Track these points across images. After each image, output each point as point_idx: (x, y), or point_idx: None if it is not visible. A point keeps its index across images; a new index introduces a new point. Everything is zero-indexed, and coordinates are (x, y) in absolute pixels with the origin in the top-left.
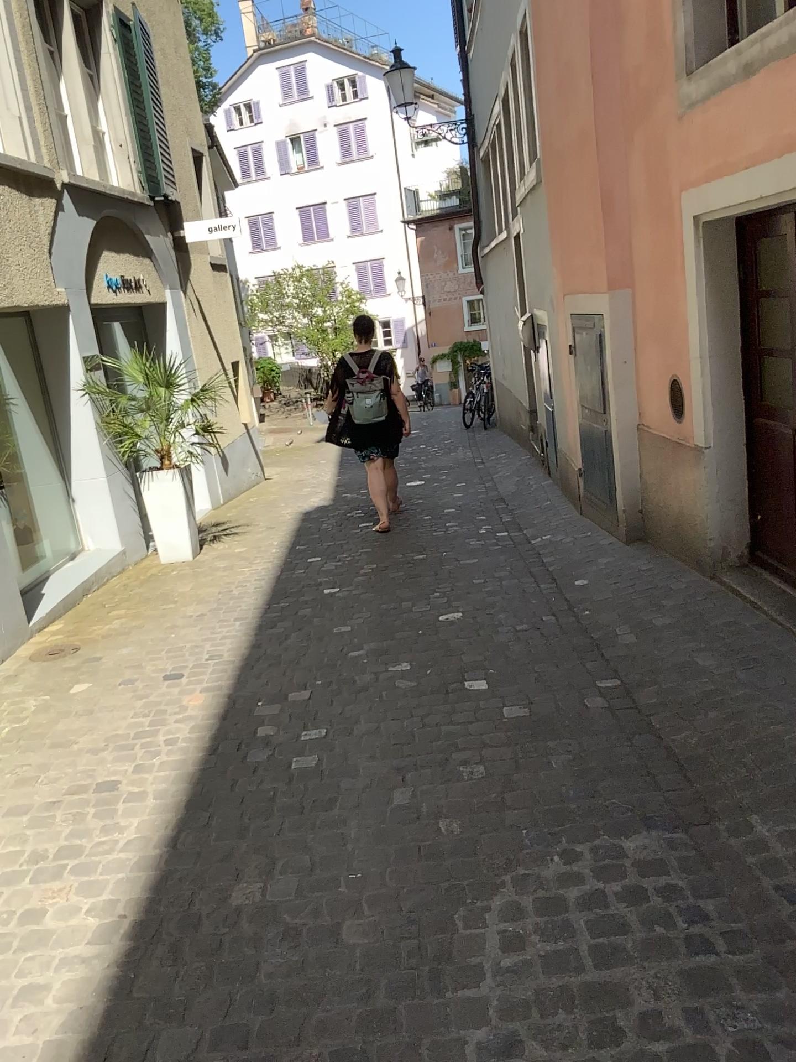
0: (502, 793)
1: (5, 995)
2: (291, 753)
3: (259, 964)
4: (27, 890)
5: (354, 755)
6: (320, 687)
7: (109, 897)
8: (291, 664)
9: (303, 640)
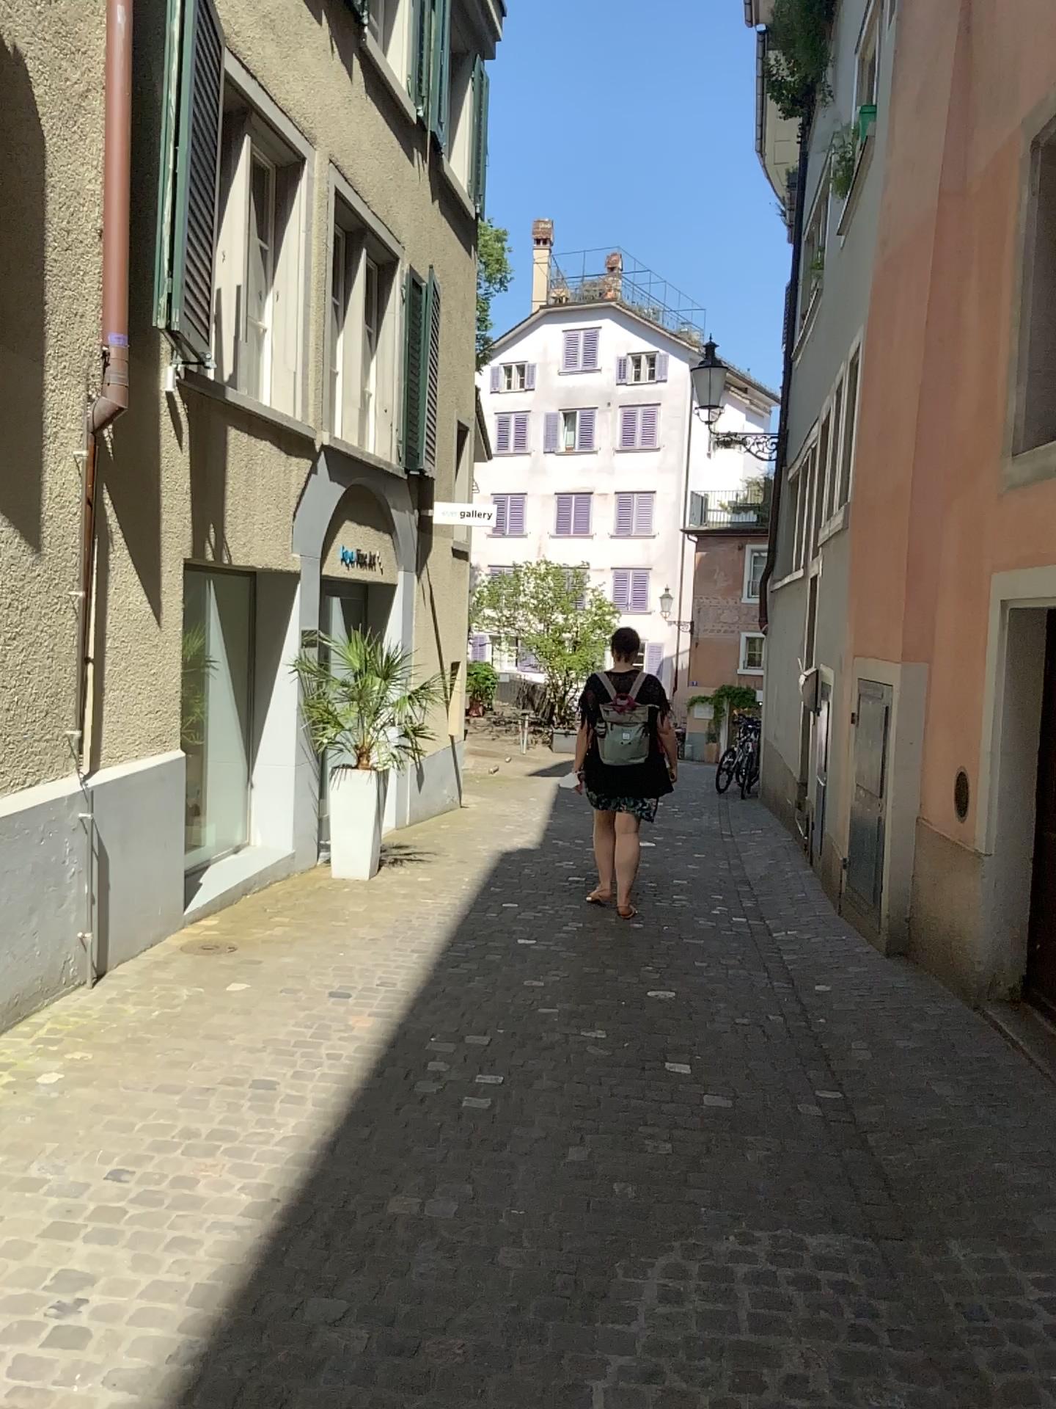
0: (687, 1175)
1: (155, 1243)
2: (462, 1094)
3: (409, 1269)
4: (176, 1163)
5: (531, 1109)
6: (502, 1039)
7: (260, 1184)
8: (472, 1009)
9: (489, 988)
